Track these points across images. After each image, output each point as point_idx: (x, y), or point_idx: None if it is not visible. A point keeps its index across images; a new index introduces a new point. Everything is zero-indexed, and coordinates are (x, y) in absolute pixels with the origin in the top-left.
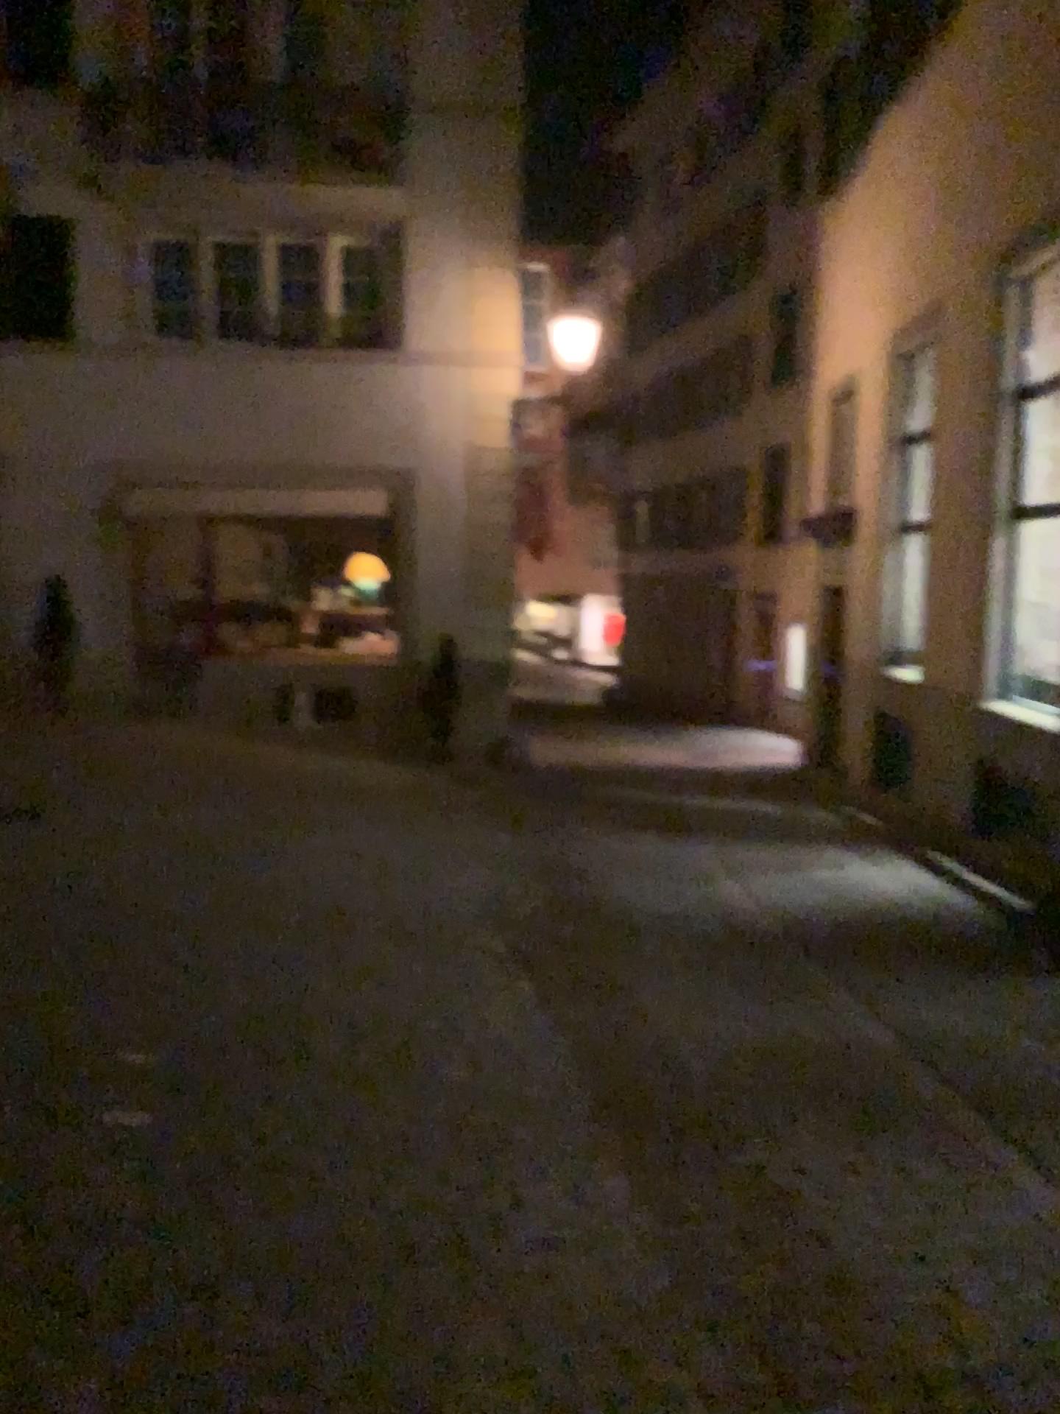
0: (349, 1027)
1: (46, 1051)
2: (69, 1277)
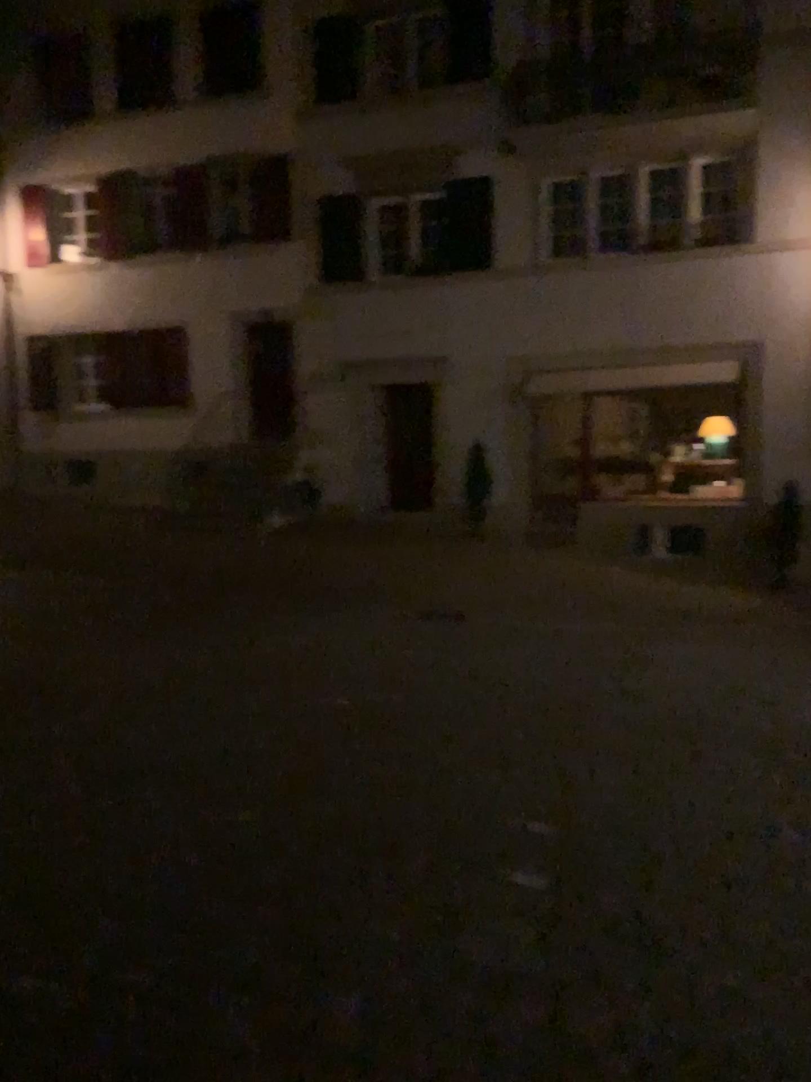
0: (718, 830)
1: (471, 816)
2: (487, 1029)
